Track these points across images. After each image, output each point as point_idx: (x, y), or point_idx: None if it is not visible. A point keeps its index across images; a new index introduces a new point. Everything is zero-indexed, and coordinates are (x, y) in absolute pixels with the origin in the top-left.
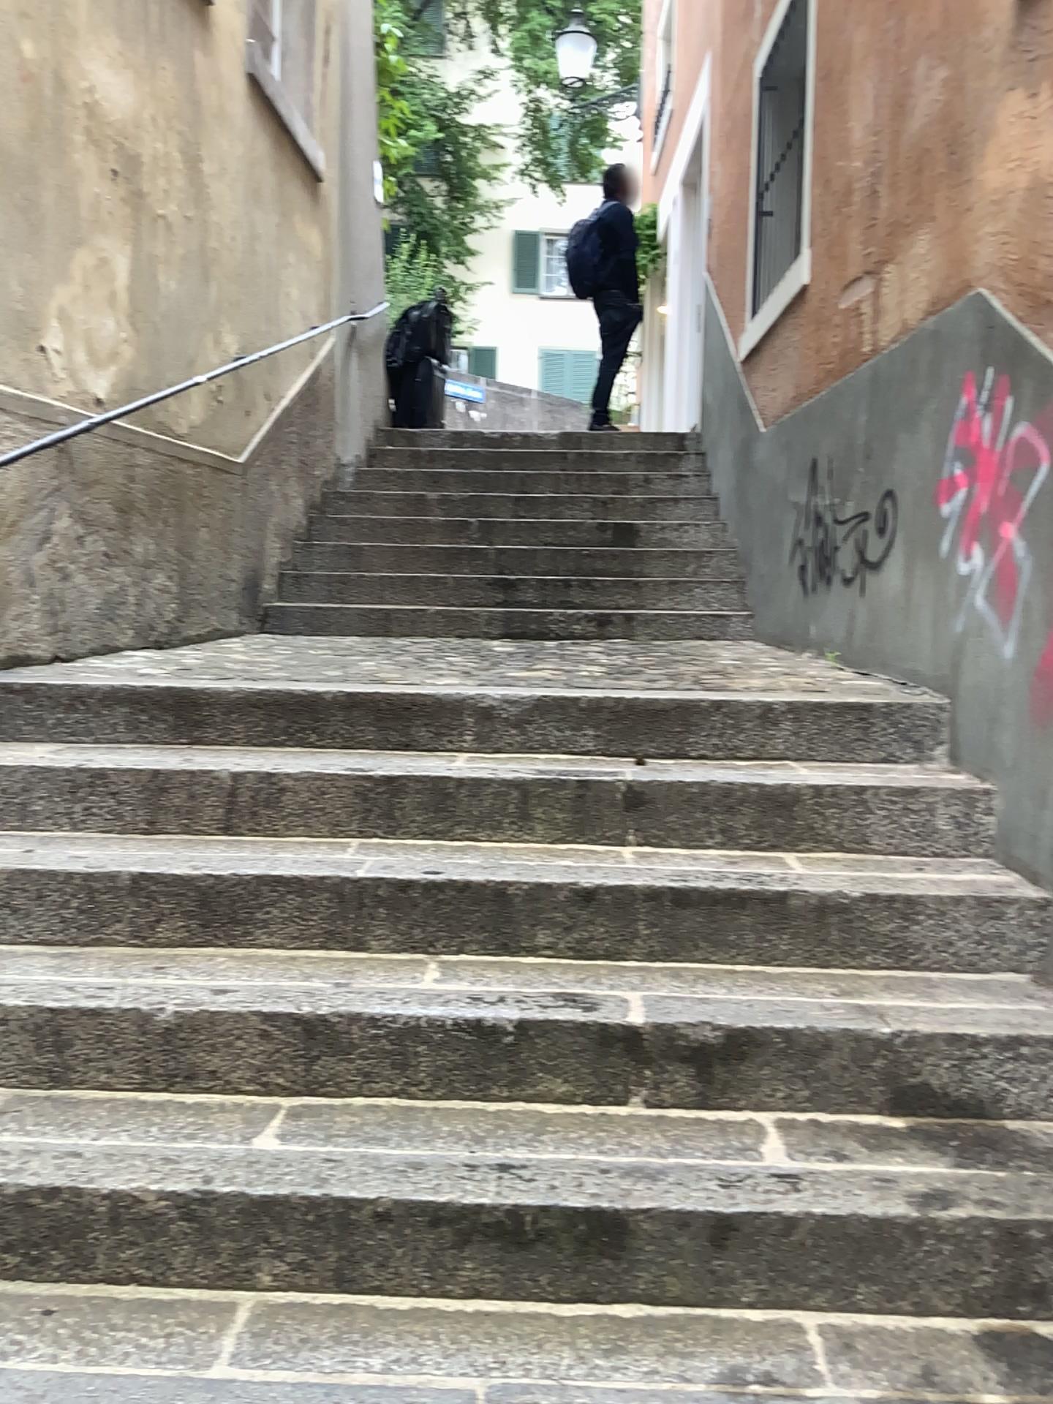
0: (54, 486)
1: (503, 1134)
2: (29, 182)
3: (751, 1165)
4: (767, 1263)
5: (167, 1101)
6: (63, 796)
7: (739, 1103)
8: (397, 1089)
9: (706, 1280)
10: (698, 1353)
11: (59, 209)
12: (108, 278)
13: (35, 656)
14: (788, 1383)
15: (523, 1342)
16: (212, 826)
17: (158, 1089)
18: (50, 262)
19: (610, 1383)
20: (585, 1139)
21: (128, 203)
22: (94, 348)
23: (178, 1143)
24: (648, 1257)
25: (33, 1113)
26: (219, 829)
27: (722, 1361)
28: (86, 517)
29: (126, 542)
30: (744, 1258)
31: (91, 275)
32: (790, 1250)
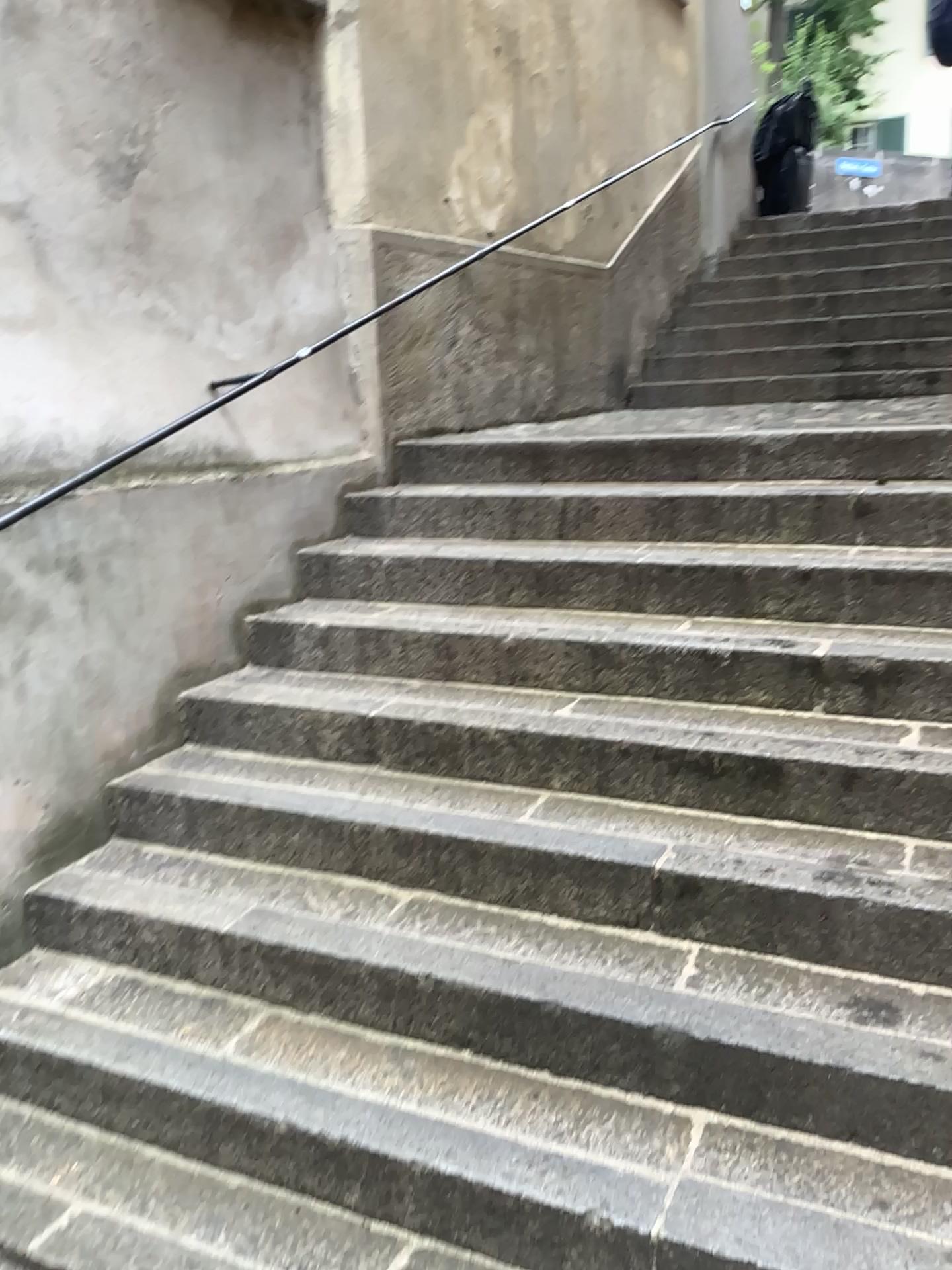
0: (455, 302)
1: (714, 719)
2: (429, 76)
3: (883, 745)
4: (881, 803)
5: (508, 690)
6: (457, 514)
7: (892, 713)
8: (651, 692)
9: (836, 810)
10: (819, 846)
11: (452, 91)
12: (492, 136)
13: (446, 425)
14: (875, 866)
15: (705, 829)
16: (551, 532)
17: (504, 685)
18: (446, 133)
19: (753, 852)
20: (770, 725)
21: (505, 72)
22: (482, 193)
23: (510, 709)
24: (797, 792)
25: (432, 691)
26: (554, 534)
27: (833, 851)
28: (479, 323)
29: (511, 339)
30: (865, 798)
31: (478, 137)
32: (898, 796)
